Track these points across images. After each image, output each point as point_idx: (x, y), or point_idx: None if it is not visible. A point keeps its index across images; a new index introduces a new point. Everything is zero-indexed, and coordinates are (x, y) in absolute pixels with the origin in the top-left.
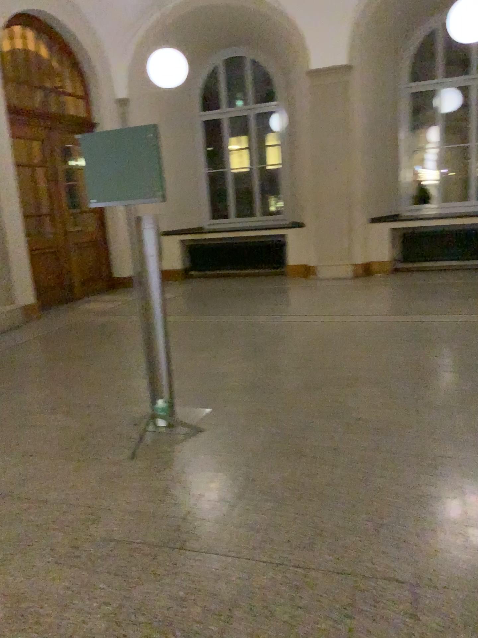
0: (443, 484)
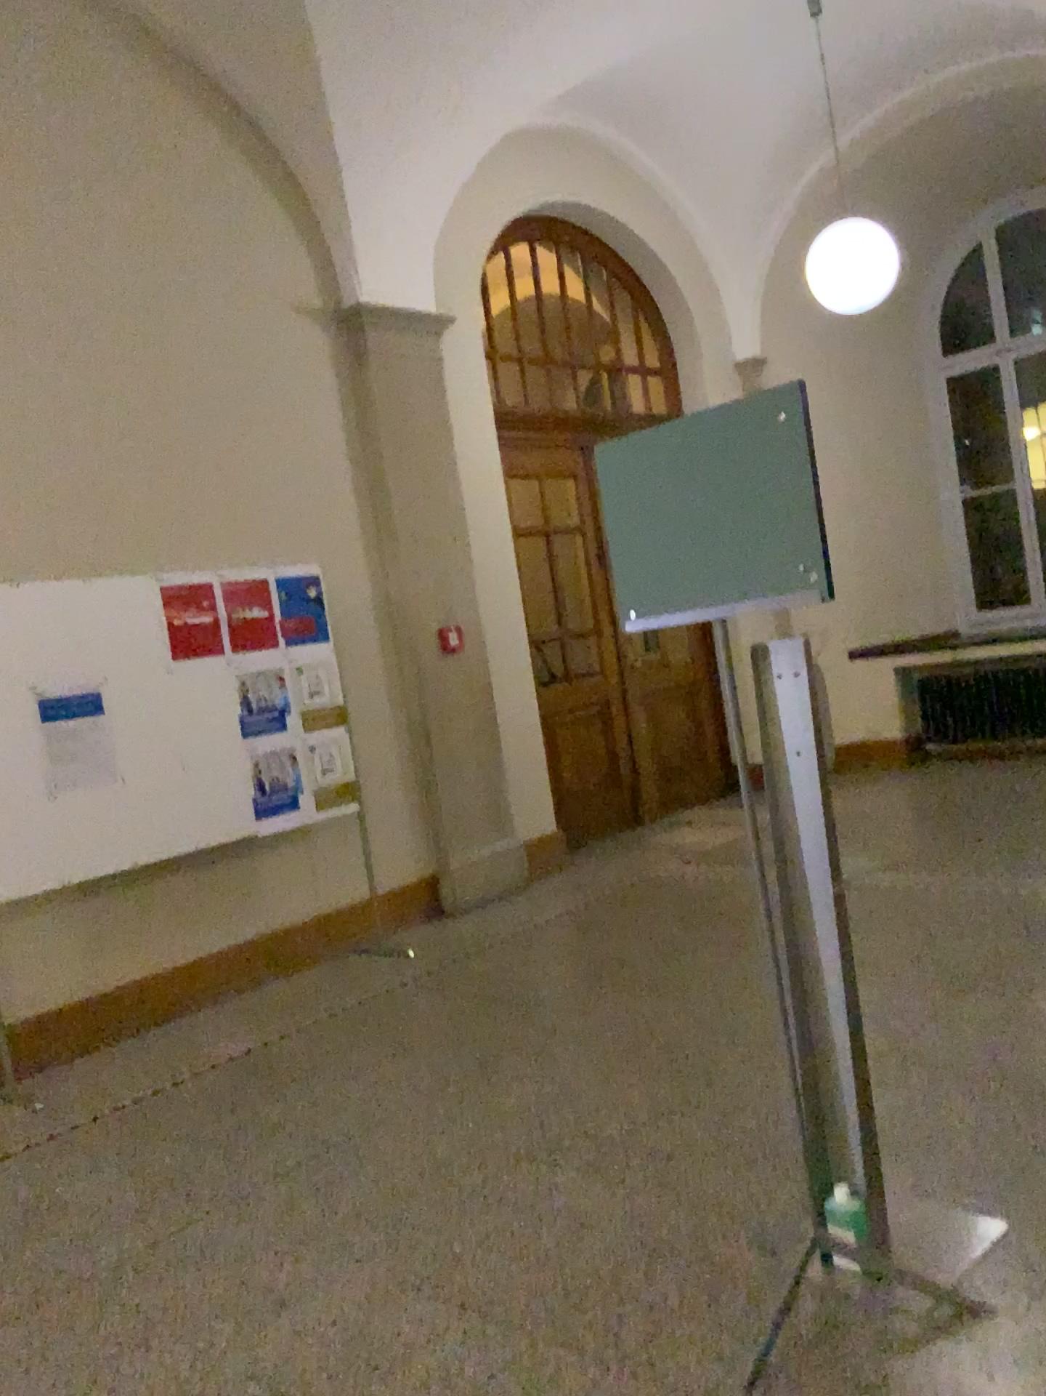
0: None
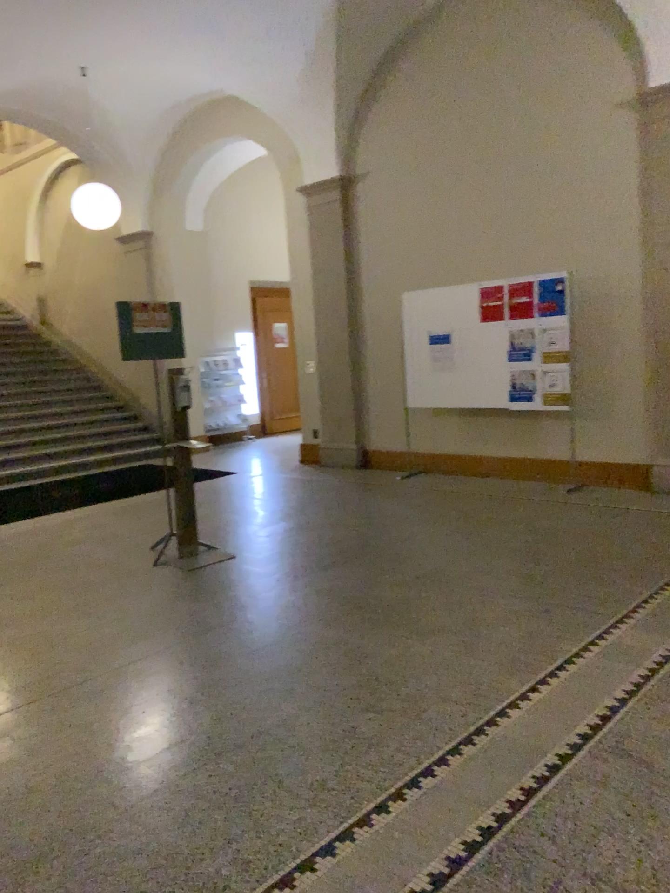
0: None
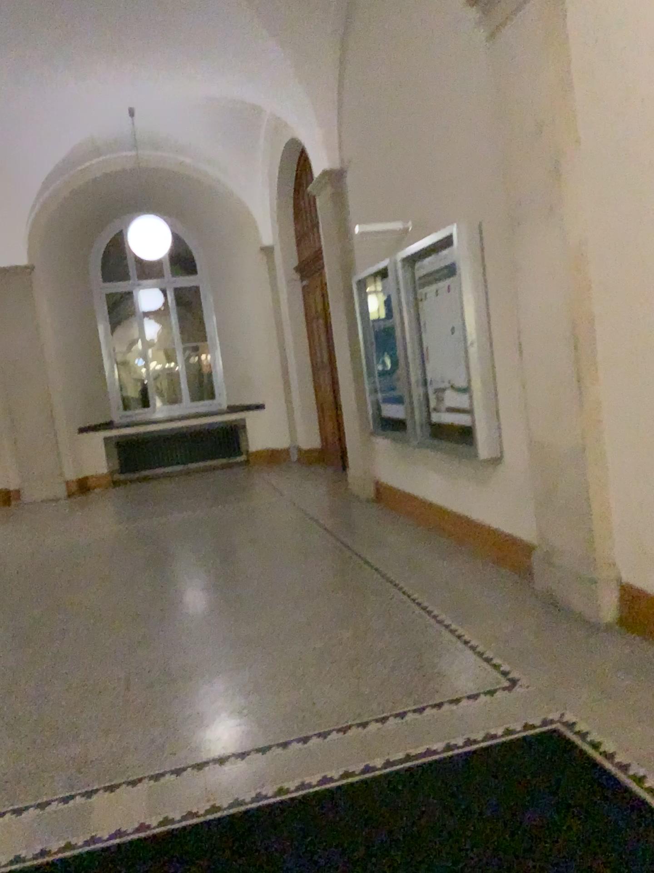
0: (150, 621)
